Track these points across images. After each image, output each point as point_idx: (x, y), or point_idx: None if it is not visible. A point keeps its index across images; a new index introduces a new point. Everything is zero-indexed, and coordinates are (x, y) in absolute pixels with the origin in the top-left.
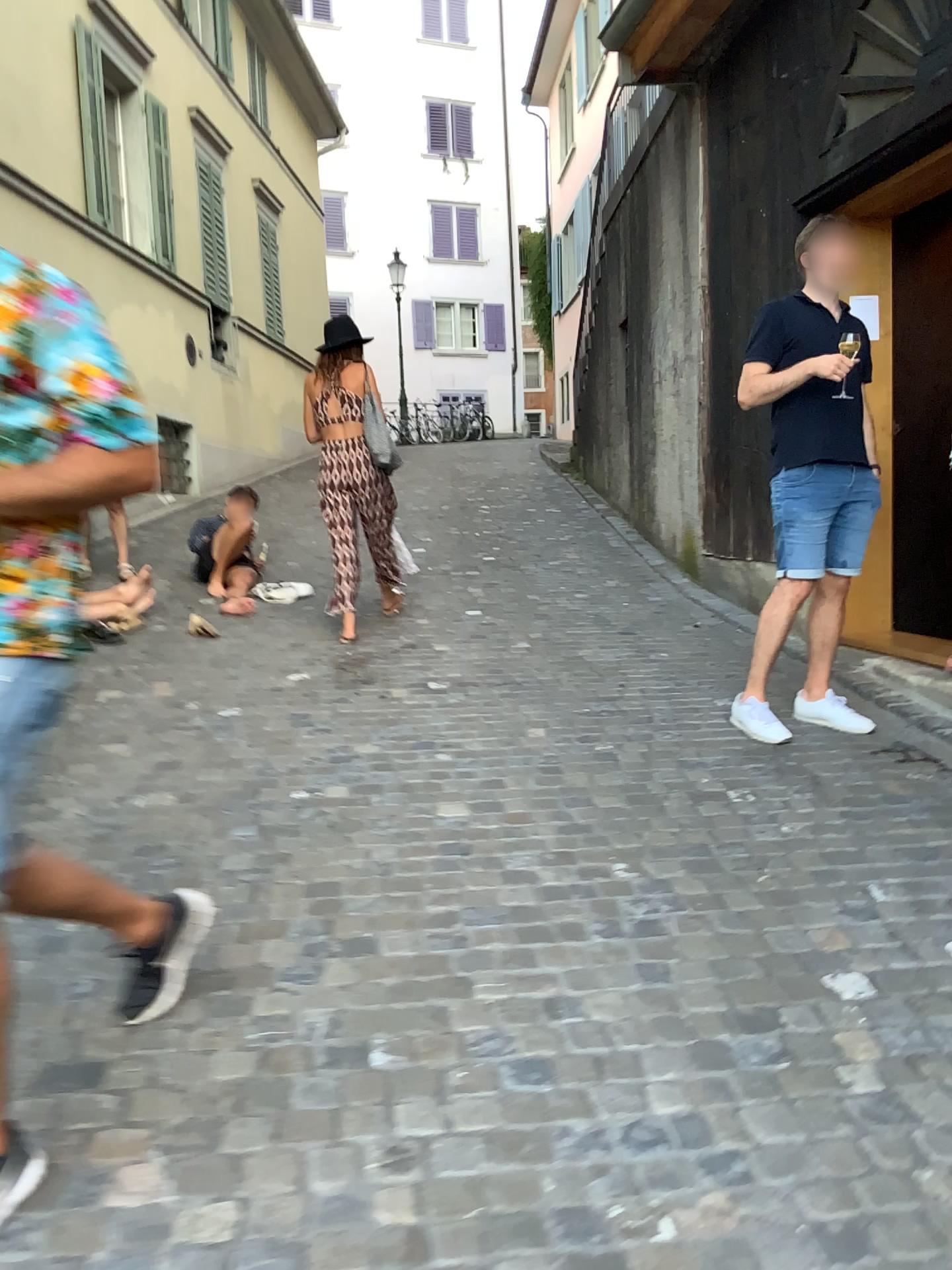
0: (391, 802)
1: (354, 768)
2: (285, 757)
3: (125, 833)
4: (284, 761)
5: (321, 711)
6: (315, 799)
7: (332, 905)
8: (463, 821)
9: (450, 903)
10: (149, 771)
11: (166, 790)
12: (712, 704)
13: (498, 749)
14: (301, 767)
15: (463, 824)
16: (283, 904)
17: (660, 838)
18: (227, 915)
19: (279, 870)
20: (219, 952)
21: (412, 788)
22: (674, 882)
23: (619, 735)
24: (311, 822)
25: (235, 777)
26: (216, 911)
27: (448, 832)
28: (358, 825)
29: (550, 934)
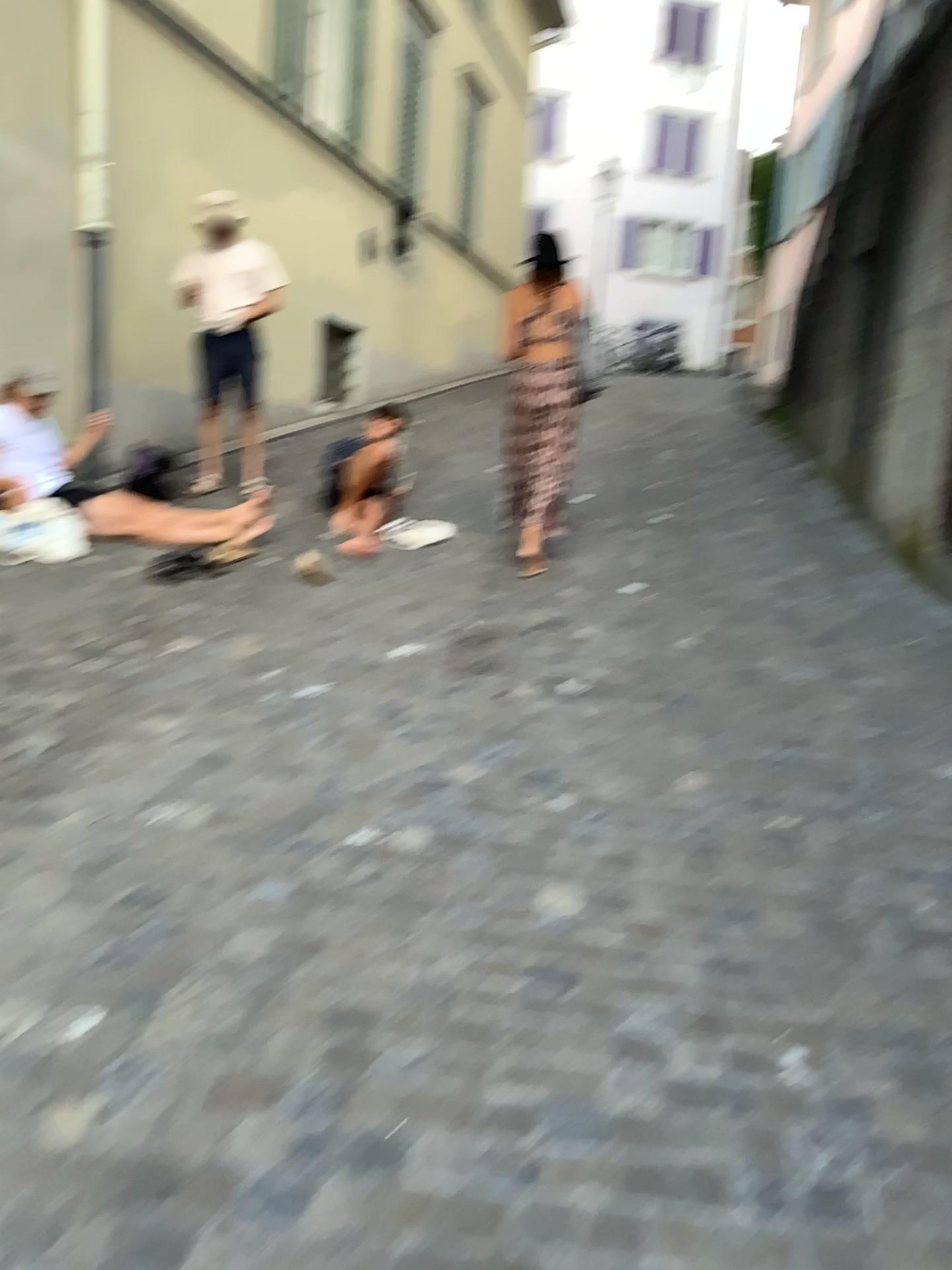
0: (482, 869)
1: (446, 802)
2: (364, 771)
3: (128, 865)
4: (360, 777)
5: (424, 707)
6: (383, 848)
7: (358, 1057)
8: (574, 923)
9: (528, 1088)
10: (190, 767)
11: (202, 801)
12: (938, 775)
13: (640, 804)
14: (380, 790)
15: (573, 929)
16: (289, 1043)
17: (857, 1012)
18: (206, 1049)
19: (303, 970)
20: (173, 1123)
21: (515, 849)
22: (876, 1110)
23: (806, 806)
24: (369, 886)
25: (293, 793)
26: (195, 1036)
27: (549, 939)
28: (430, 904)
29: (671, 1193)
